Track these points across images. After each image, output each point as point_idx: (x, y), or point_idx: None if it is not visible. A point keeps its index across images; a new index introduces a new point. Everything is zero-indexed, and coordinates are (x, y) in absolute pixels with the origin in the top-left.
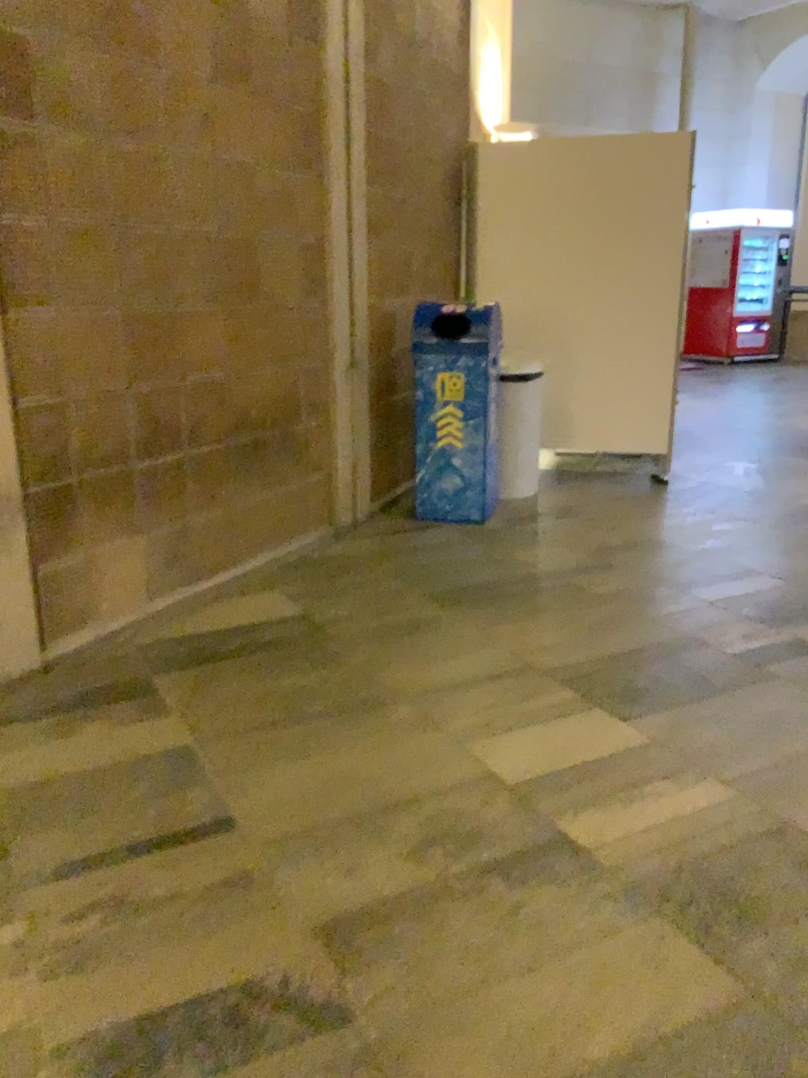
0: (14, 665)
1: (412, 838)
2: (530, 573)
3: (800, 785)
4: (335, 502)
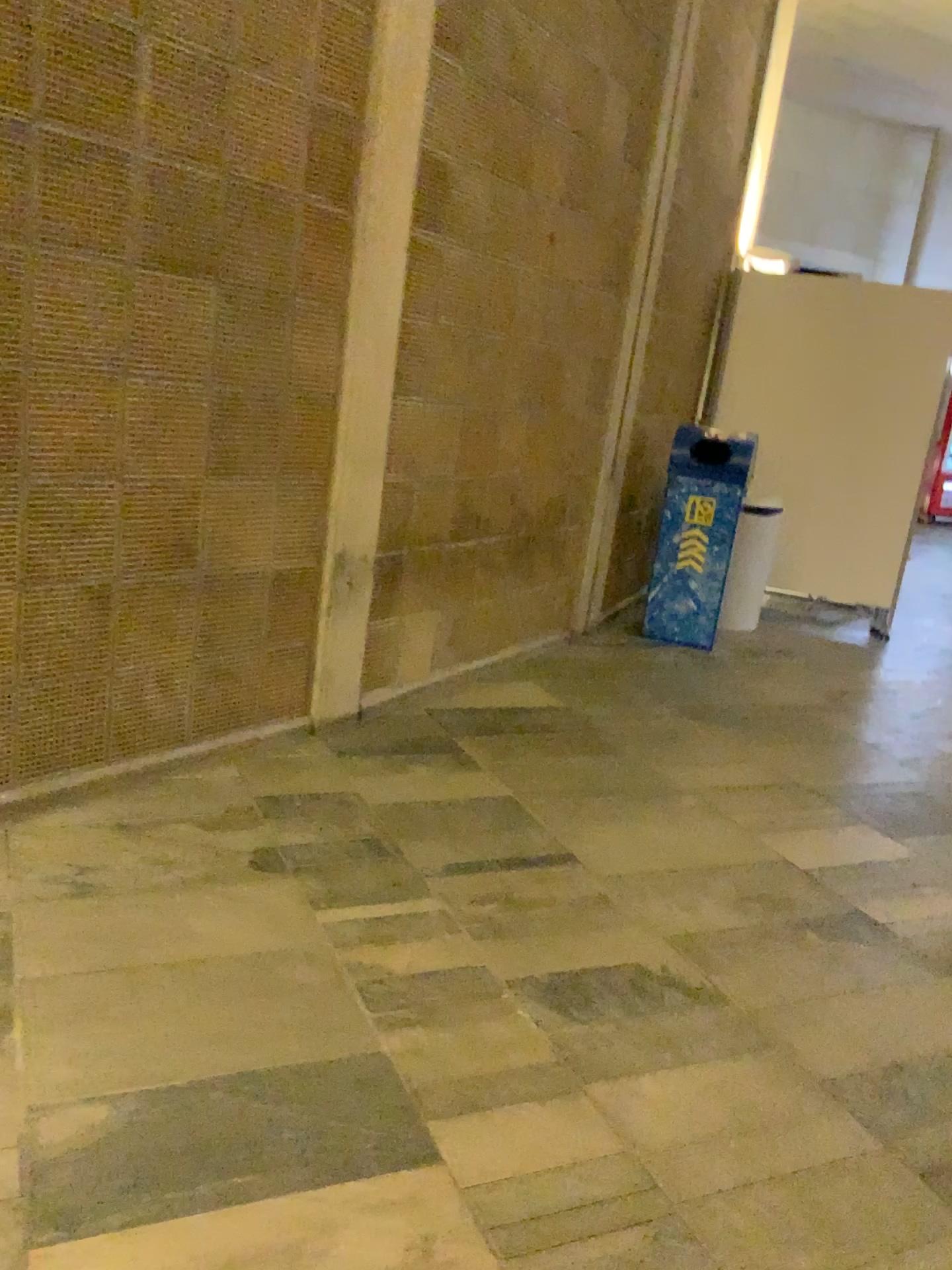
0: (340, 708)
1: (732, 892)
2: (773, 702)
3: None
4: (576, 607)
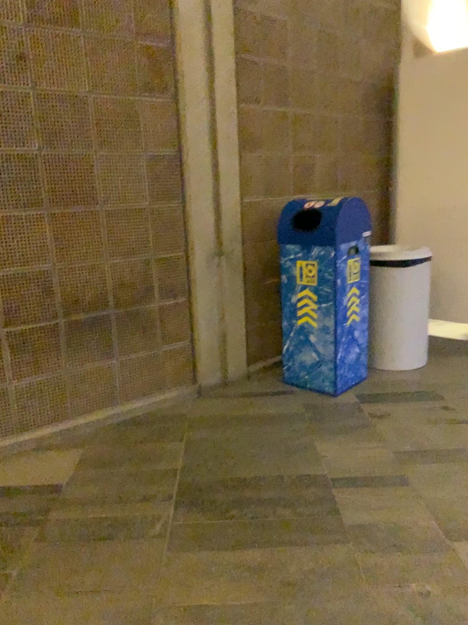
0: None
1: None
2: (303, 474)
3: None
4: (198, 366)
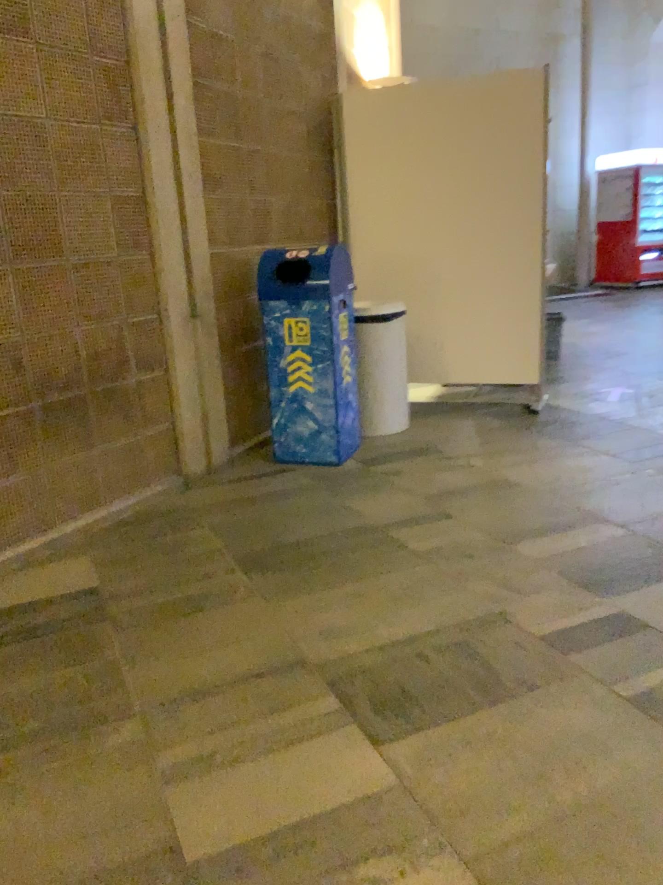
0: None
1: None
2: (356, 526)
3: (560, 867)
4: (182, 452)
